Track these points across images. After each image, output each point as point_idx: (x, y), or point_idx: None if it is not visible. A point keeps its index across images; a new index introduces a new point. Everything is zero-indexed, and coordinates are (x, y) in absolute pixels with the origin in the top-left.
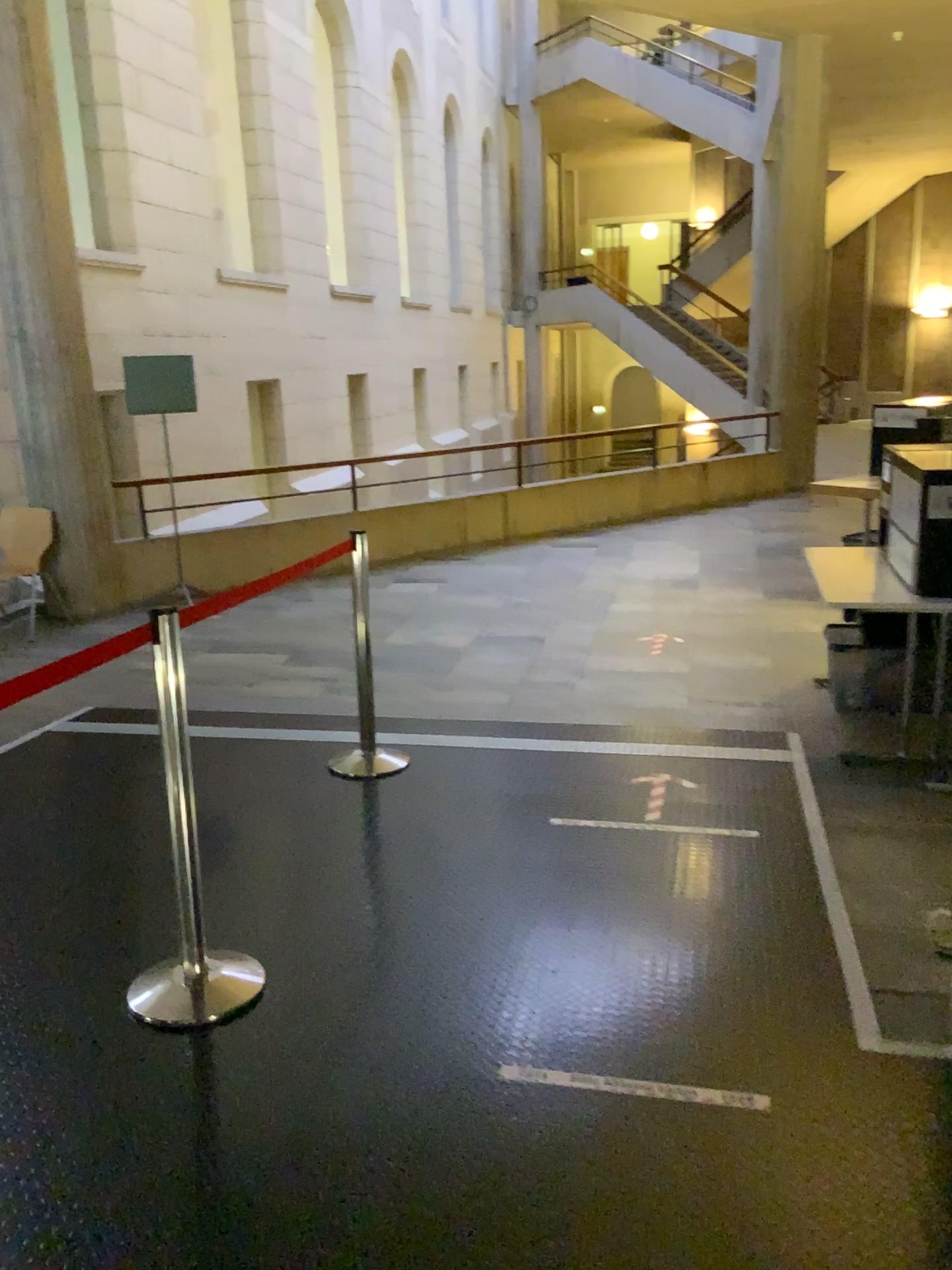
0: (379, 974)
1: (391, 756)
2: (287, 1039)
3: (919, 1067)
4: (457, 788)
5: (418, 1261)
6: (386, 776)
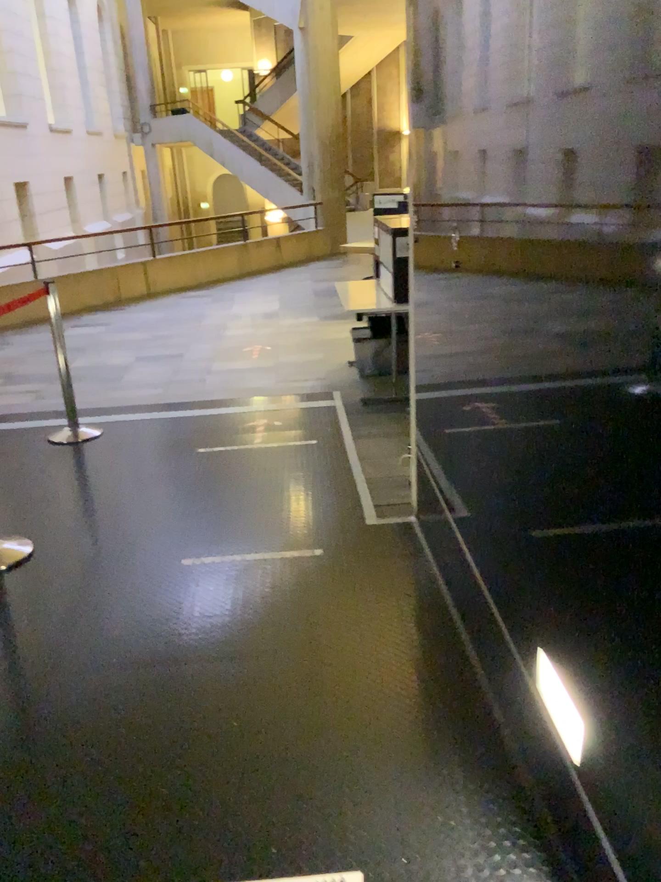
0: (105, 533)
1: (90, 428)
2: (55, 569)
3: (395, 529)
4: (137, 440)
5: (148, 640)
6: (89, 439)
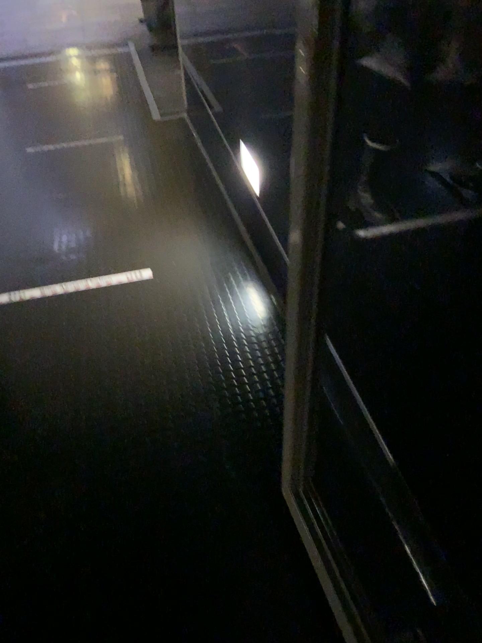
0: None
1: None
2: None
3: (172, 122)
4: None
5: (12, 188)
6: None
